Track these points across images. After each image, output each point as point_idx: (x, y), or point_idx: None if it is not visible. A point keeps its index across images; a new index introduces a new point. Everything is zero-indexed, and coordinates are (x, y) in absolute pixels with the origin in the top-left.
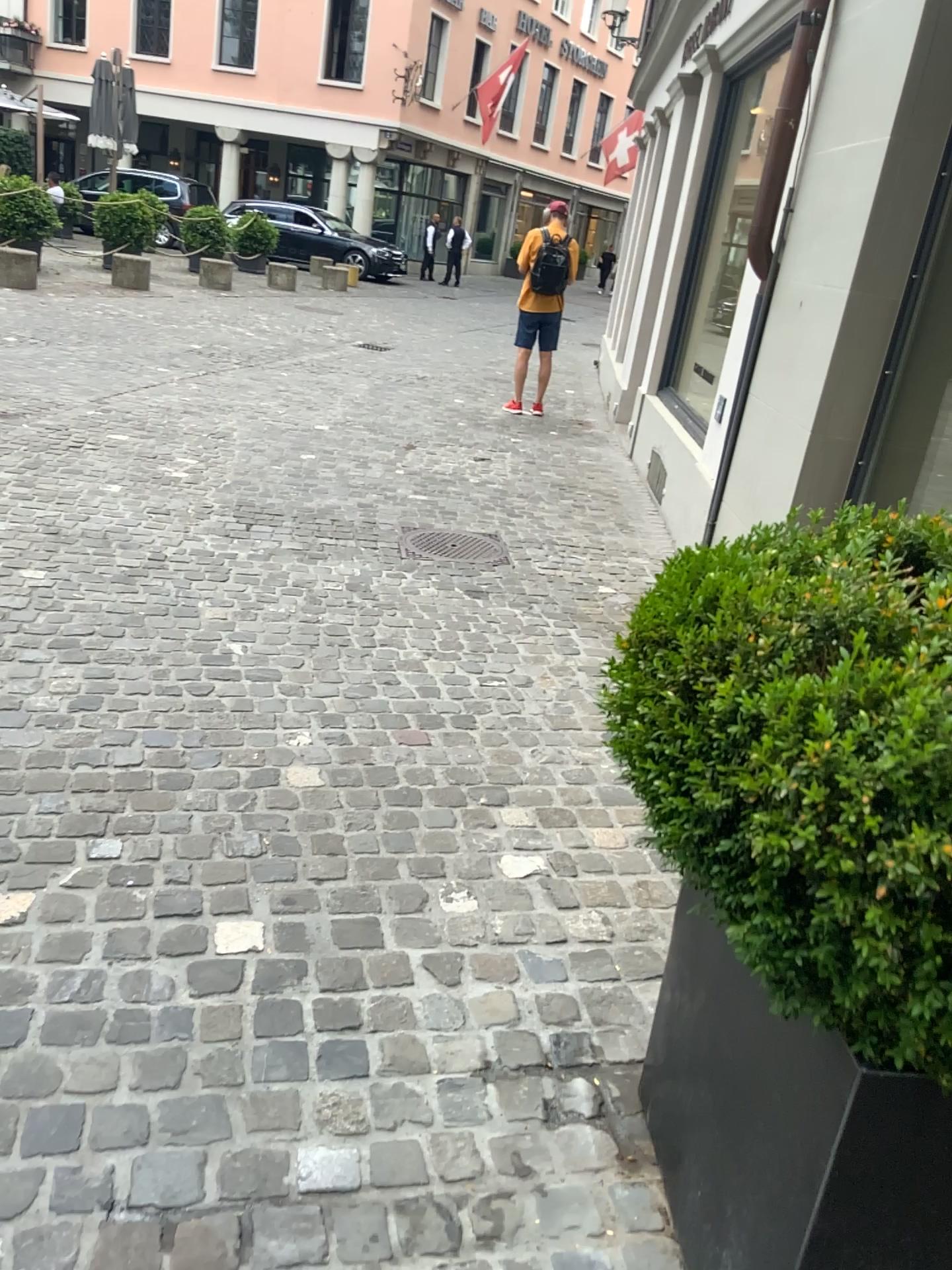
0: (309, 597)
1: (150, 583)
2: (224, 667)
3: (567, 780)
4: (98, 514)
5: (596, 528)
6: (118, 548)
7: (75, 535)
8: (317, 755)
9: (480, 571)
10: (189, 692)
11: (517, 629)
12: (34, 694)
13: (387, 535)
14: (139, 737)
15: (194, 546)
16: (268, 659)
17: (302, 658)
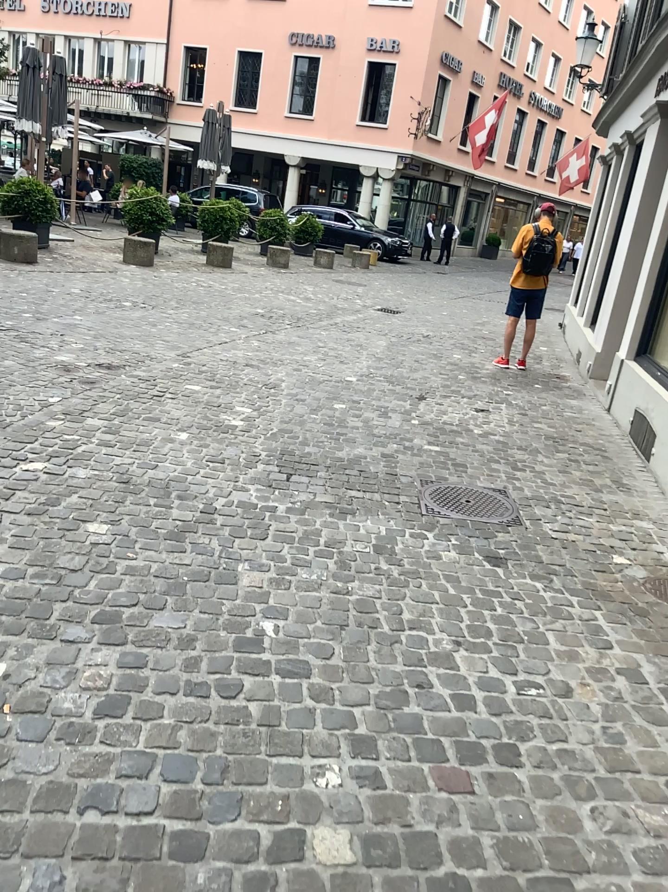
0: (340, 563)
1: (197, 542)
2: (256, 656)
3: (644, 872)
4: (163, 464)
5: (594, 486)
6: (174, 501)
7: (140, 486)
8: (348, 805)
9: (497, 535)
10: (218, 693)
11: (542, 610)
12: (63, 689)
13: (409, 490)
14: (157, 764)
15: (240, 501)
16: (300, 648)
17: (333, 645)
